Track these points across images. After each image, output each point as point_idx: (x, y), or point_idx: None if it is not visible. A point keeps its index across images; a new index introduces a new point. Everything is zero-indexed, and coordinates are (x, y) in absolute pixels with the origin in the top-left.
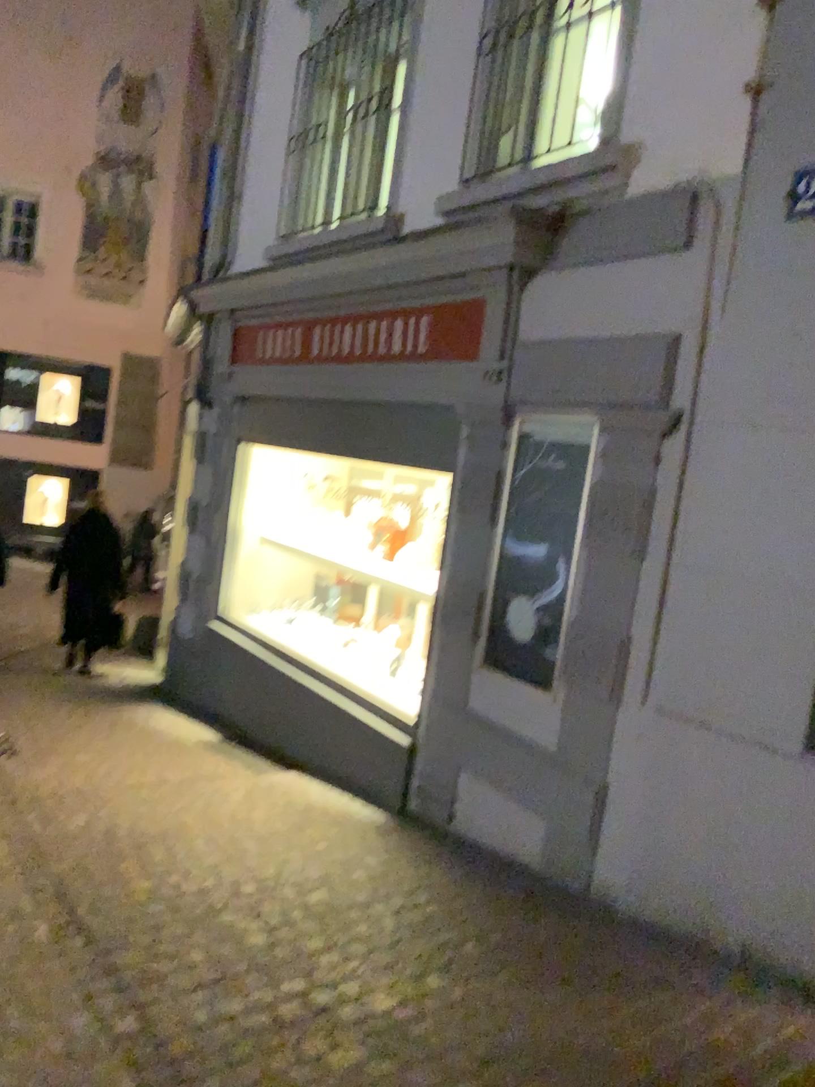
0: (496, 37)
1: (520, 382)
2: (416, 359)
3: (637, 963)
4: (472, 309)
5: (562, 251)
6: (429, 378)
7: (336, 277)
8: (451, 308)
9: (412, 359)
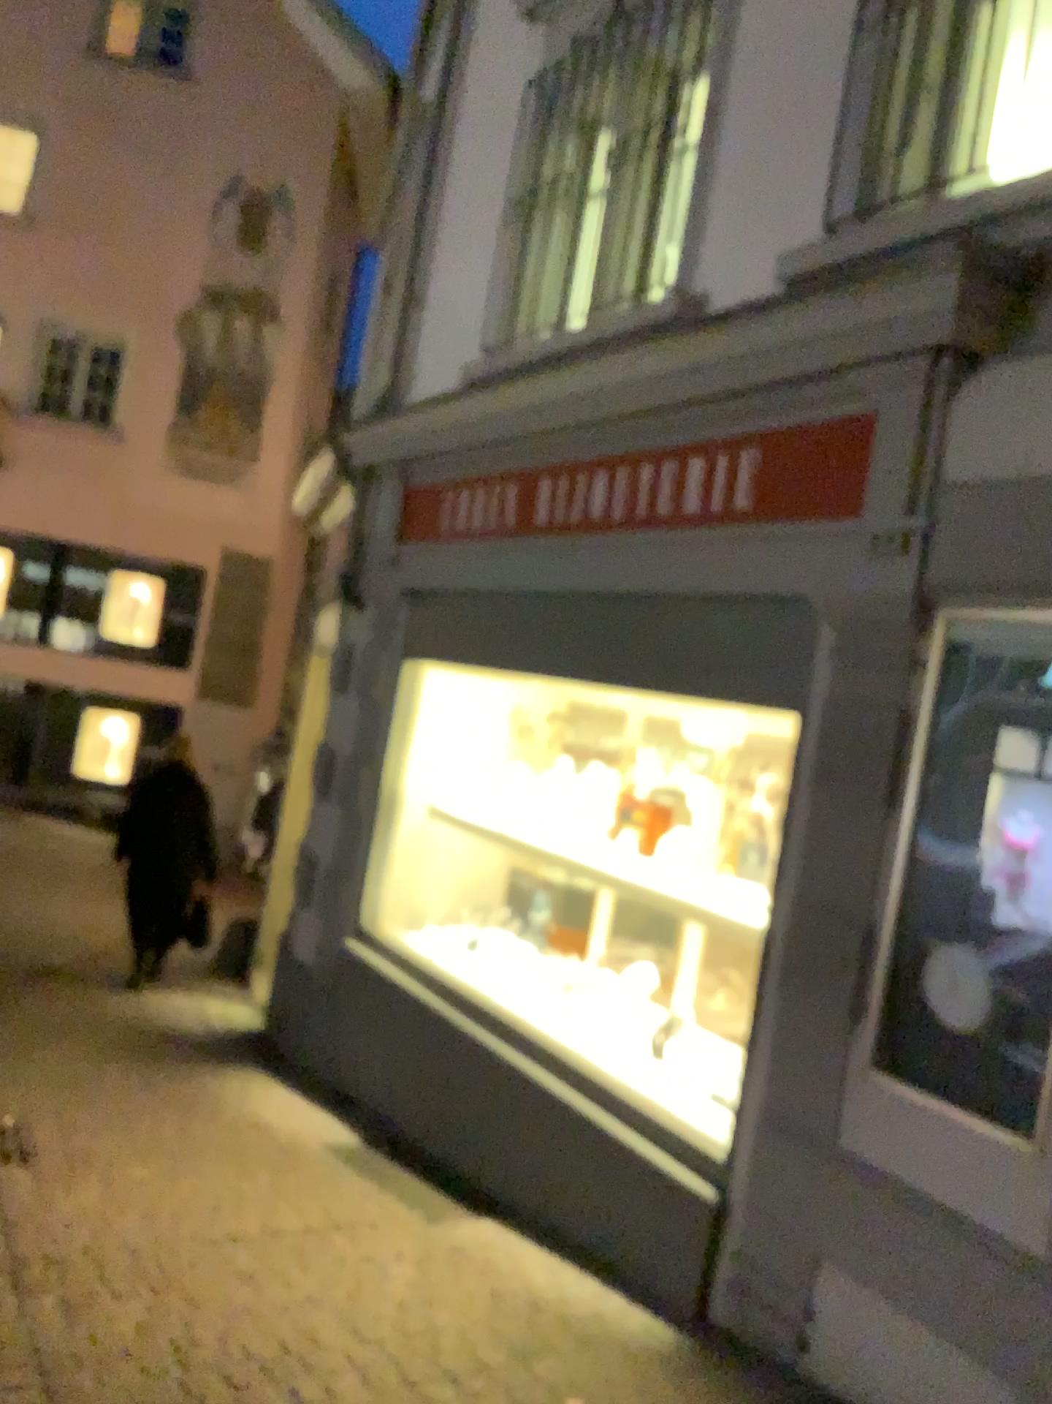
0: (878, 9)
1: (947, 555)
2: (729, 522)
3: None
4: (843, 436)
5: (1030, 326)
6: (754, 555)
7: (586, 399)
8: (801, 437)
9: (721, 524)
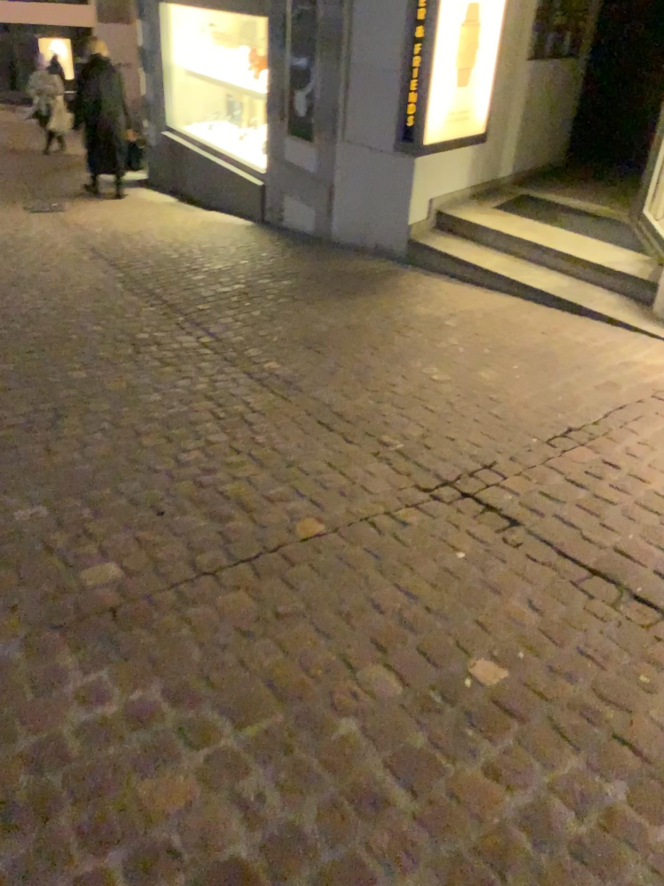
0: None
1: None
2: None
3: (330, 251)
4: None
5: None
6: None
7: None
8: None
9: None
